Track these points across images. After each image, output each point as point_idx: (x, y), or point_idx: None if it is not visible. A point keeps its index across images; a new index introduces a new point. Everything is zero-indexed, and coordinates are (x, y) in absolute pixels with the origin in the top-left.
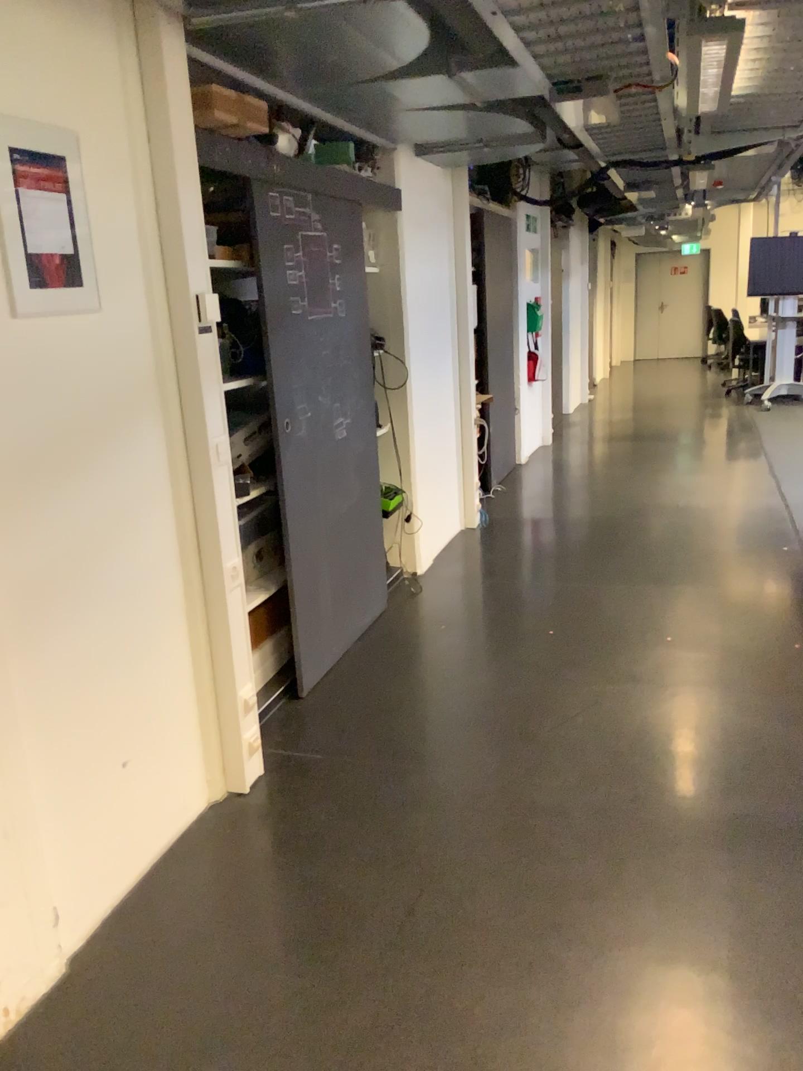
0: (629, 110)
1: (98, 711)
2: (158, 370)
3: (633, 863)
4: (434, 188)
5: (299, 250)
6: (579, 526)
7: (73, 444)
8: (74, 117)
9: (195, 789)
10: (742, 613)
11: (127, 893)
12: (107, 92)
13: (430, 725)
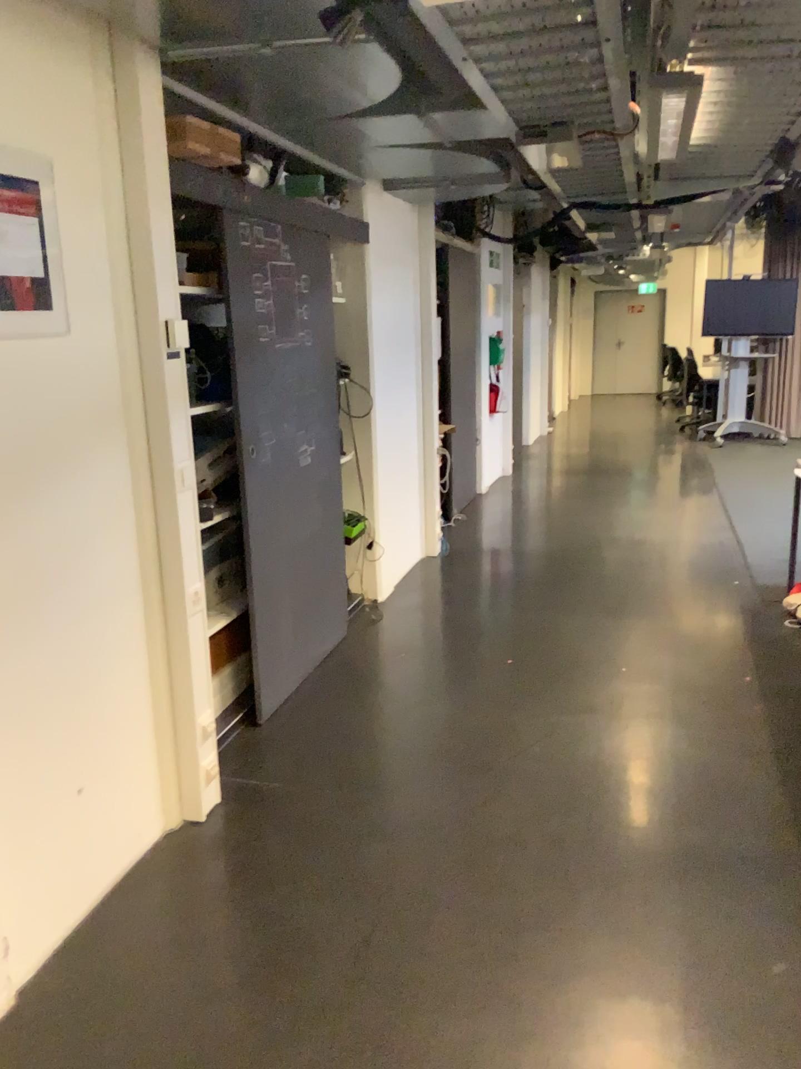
0: (592, 156)
1: (54, 737)
2: (125, 394)
3: (588, 894)
4: (401, 222)
5: (267, 279)
6: (538, 557)
7: (38, 466)
8: (49, 143)
9: (150, 818)
10: (696, 646)
11: (78, 924)
12: (82, 119)
13: (388, 754)
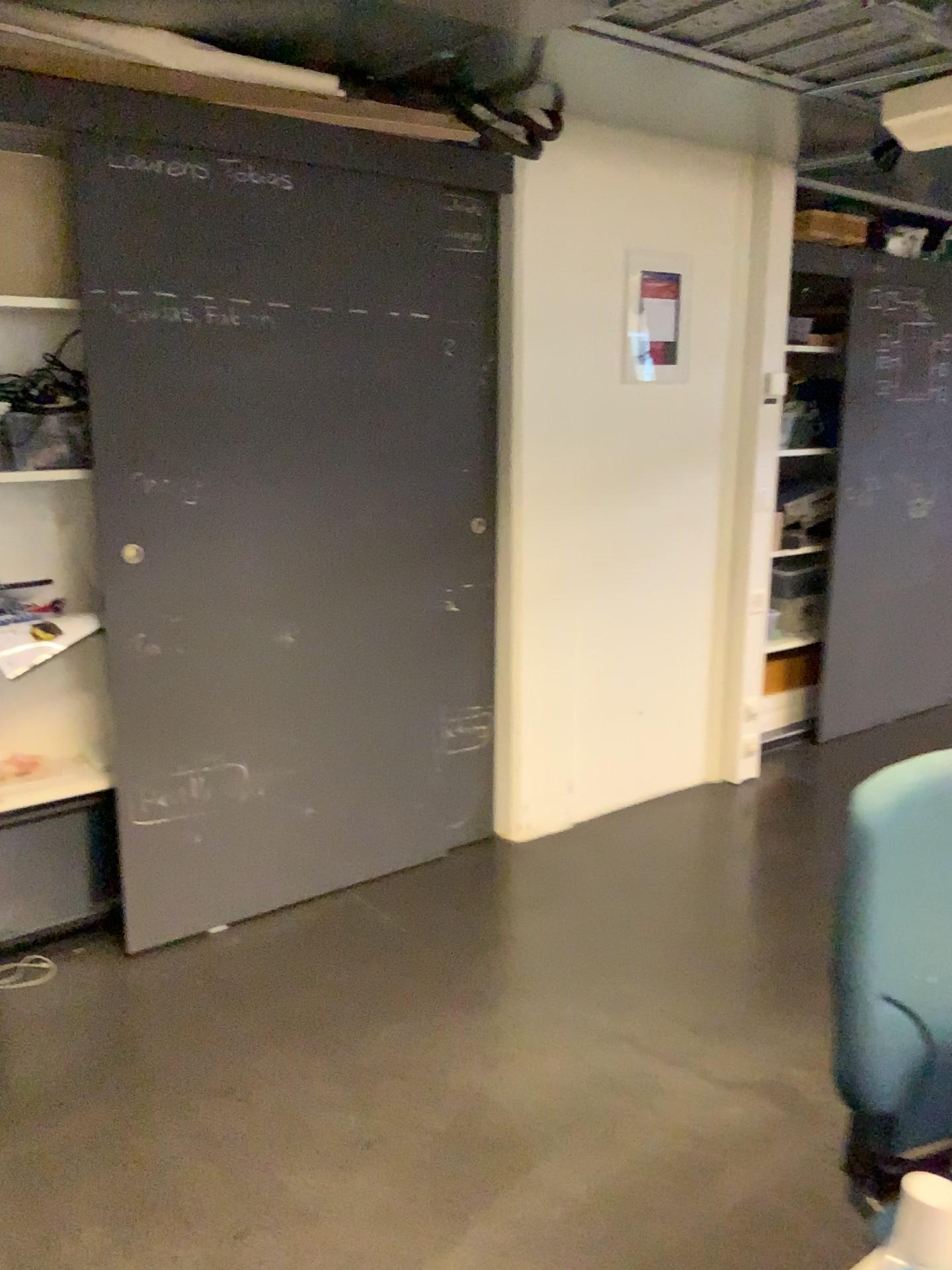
0: None
1: (627, 665)
2: (727, 429)
3: None
4: None
5: (896, 339)
6: None
7: (647, 472)
8: (693, 246)
9: (694, 764)
10: None
11: (623, 806)
12: (723, 224)
13: None
